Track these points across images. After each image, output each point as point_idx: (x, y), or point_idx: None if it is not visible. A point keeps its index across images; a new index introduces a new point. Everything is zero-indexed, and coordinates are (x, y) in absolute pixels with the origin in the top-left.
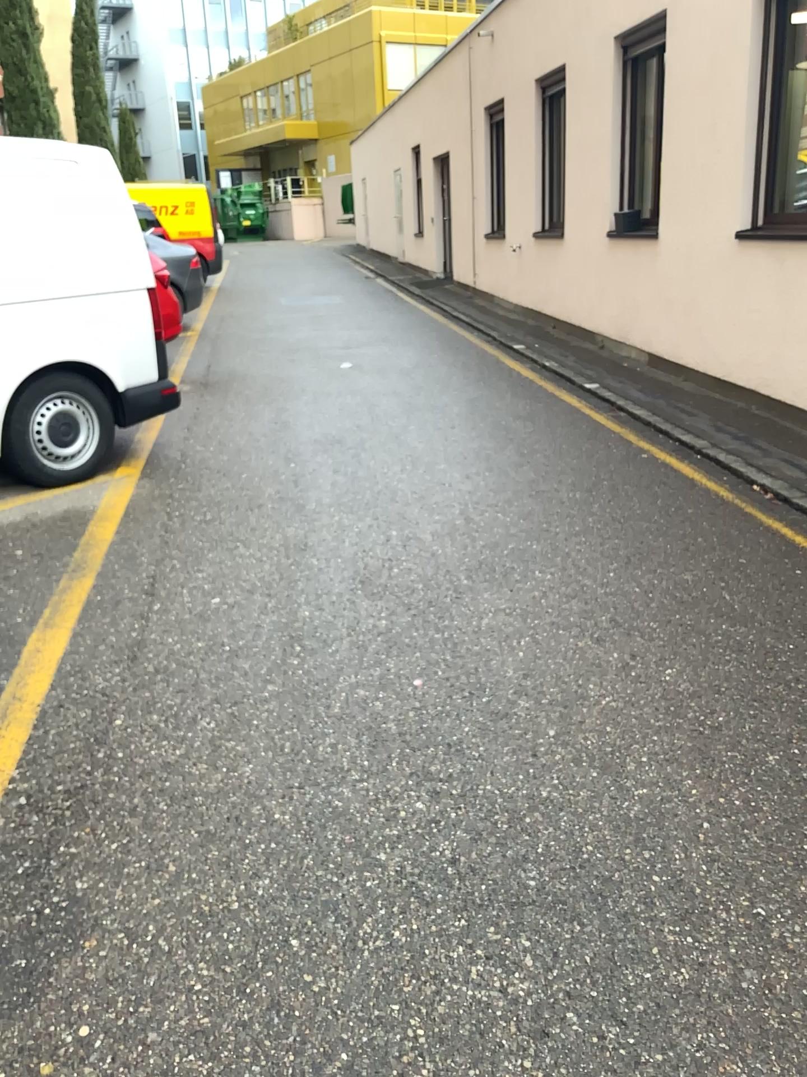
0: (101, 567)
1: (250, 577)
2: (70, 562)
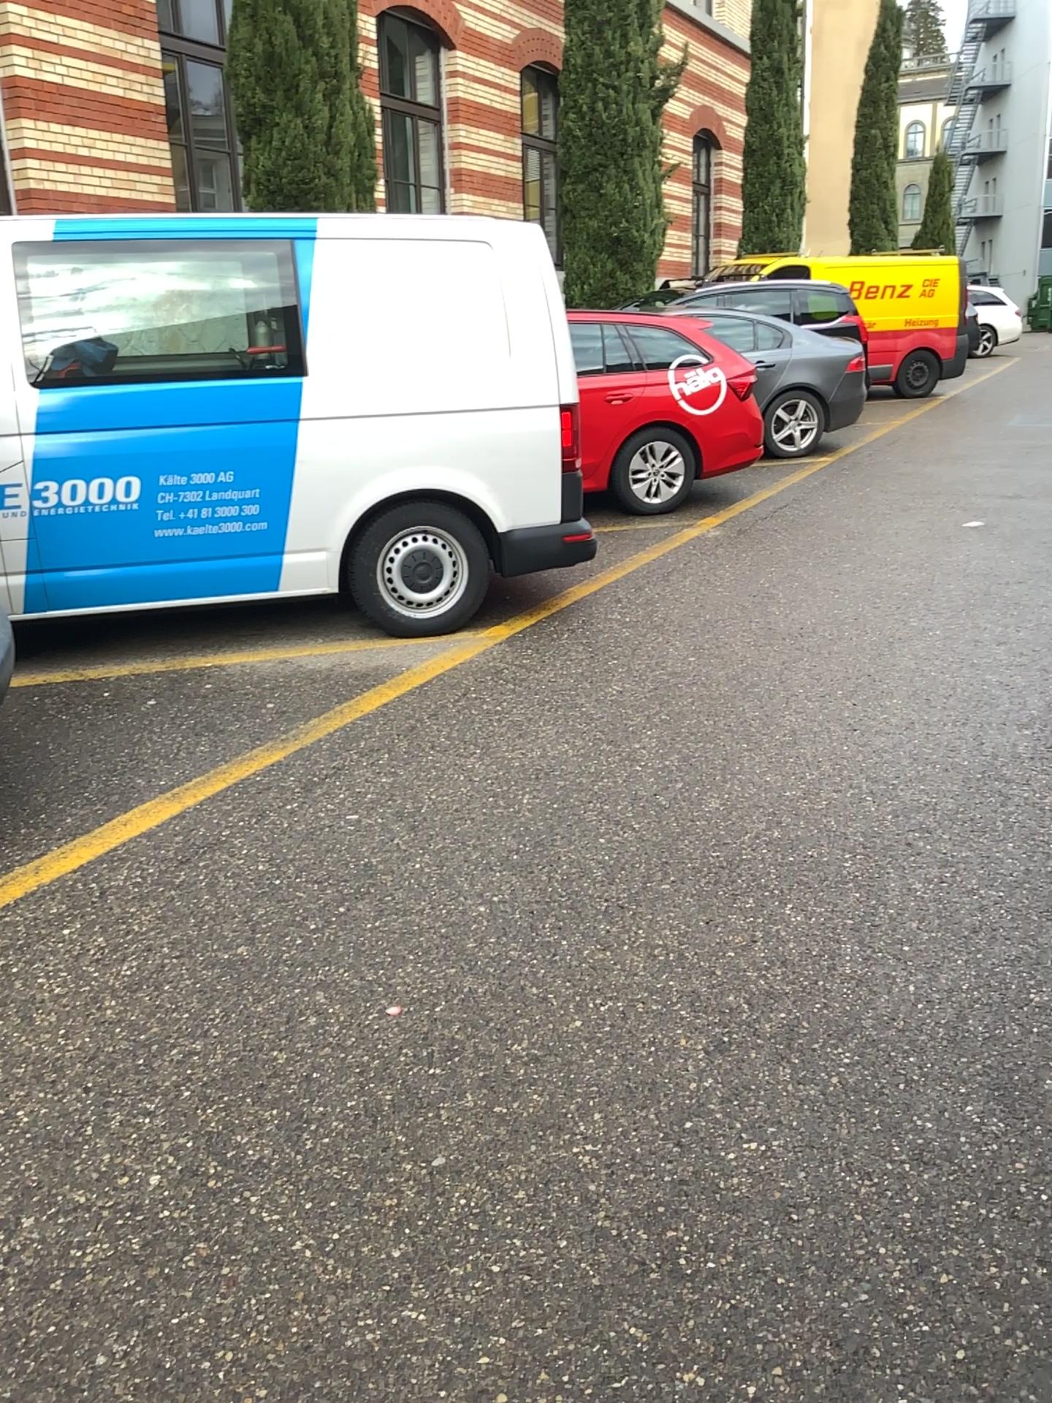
0: (307, 750)
1: (426, 807)
2: (289, 736)
